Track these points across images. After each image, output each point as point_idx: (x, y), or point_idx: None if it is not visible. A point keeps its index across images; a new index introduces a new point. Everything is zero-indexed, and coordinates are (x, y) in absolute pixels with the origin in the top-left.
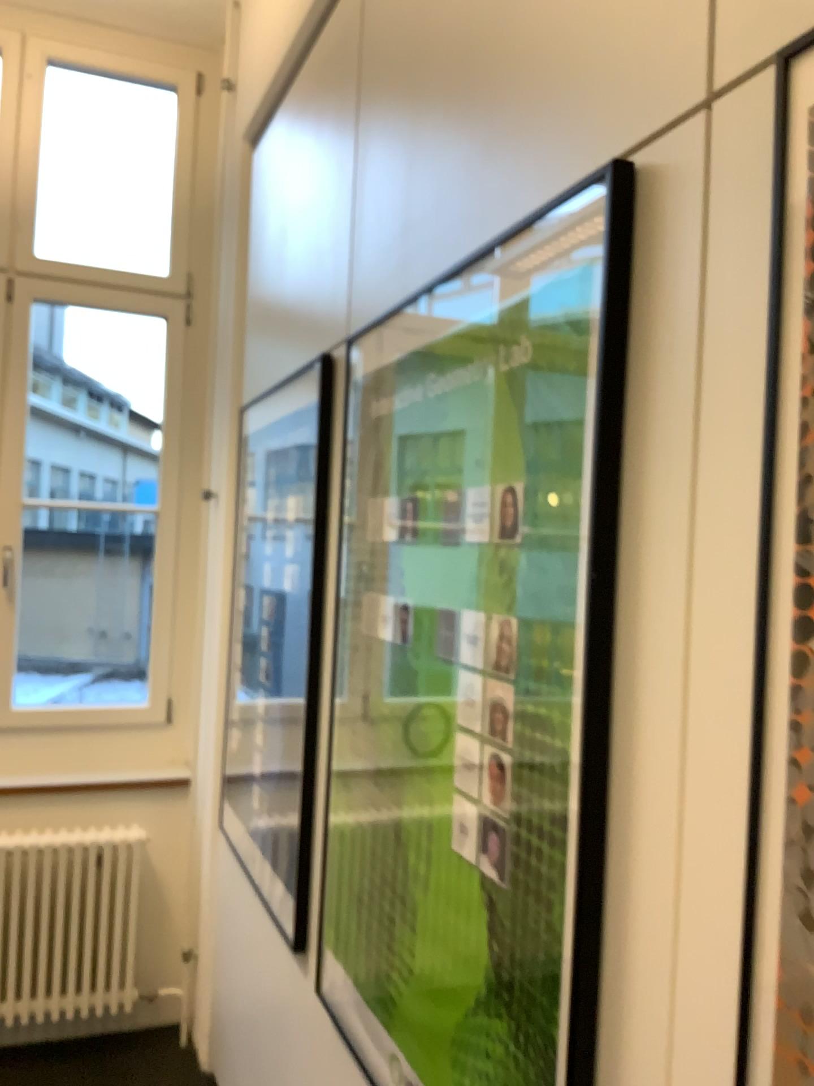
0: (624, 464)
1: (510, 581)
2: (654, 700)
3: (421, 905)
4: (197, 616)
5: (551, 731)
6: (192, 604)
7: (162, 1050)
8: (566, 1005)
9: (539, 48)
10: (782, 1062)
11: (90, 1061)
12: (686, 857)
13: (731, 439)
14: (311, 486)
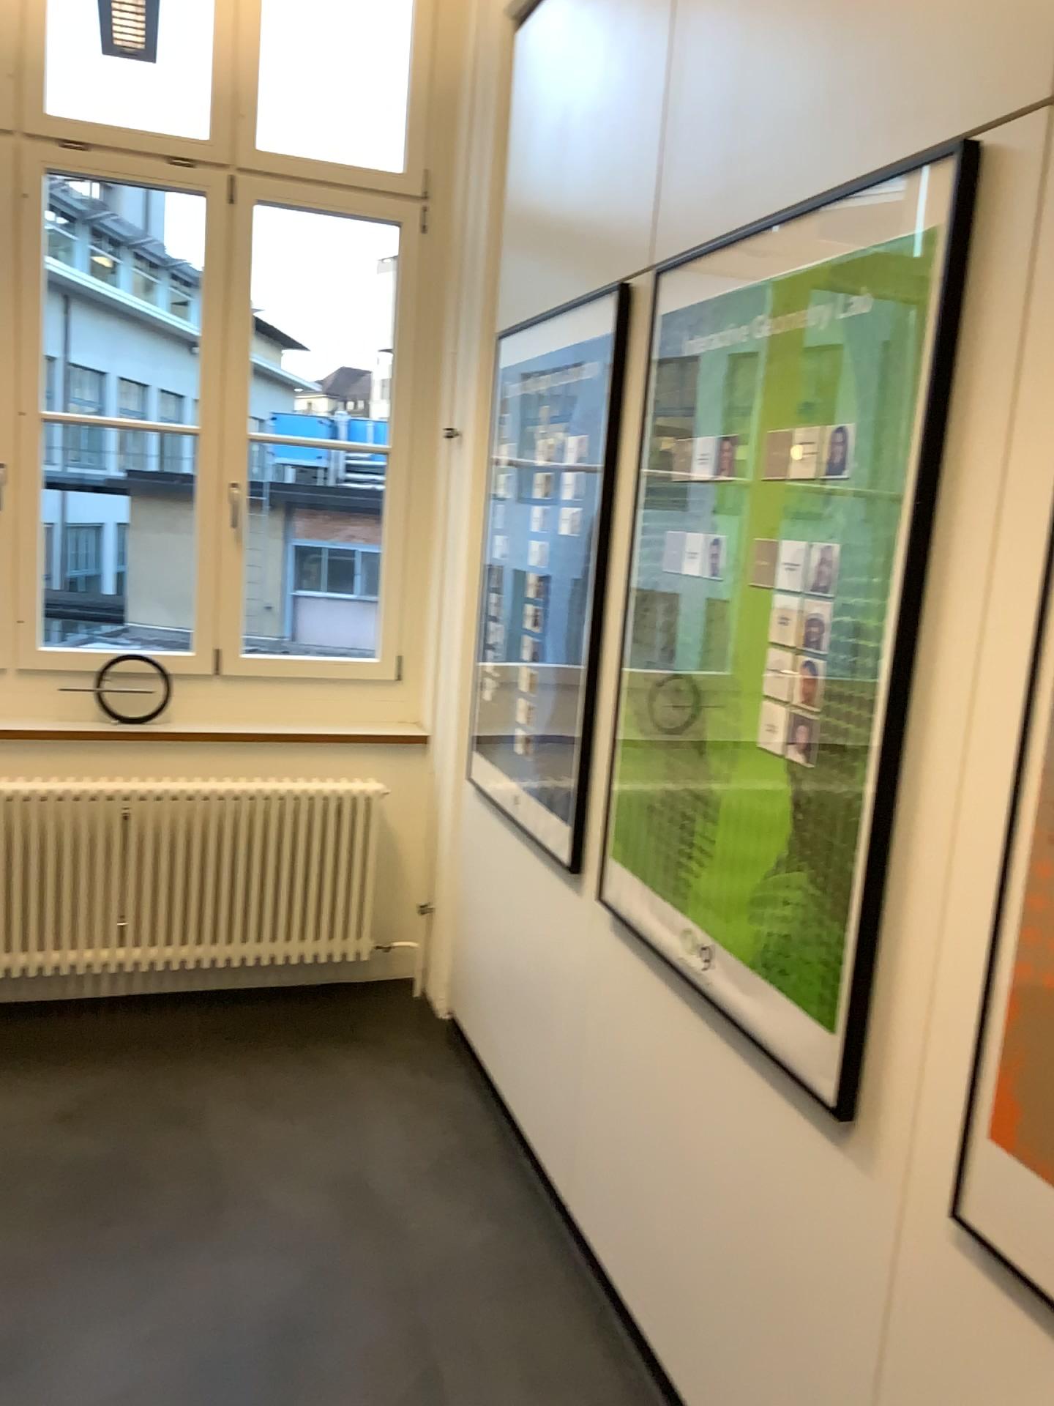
0: (949, 406)
1: (833, 510)
2: (959, 599)
3: (725, 798)
4: (434, 567)
5: (866, 632)
6: (427, 553)
7: (397, 1000)
8: (863, 845)
9: (896, 4)
10: (1035, 836)
11: (330, 1003)
12: (975, 714)
13: (1042, 387)
14: (602, 424)
